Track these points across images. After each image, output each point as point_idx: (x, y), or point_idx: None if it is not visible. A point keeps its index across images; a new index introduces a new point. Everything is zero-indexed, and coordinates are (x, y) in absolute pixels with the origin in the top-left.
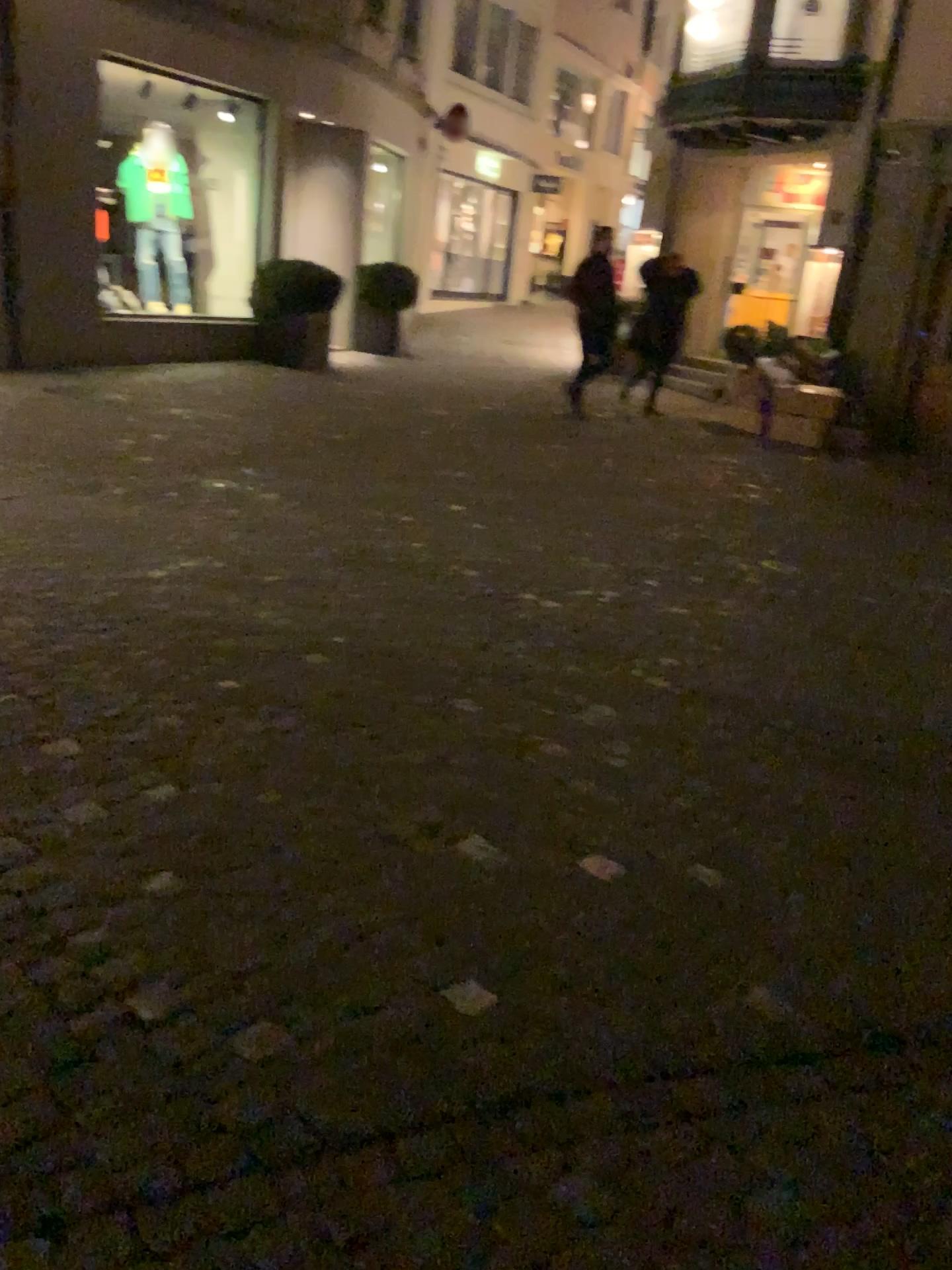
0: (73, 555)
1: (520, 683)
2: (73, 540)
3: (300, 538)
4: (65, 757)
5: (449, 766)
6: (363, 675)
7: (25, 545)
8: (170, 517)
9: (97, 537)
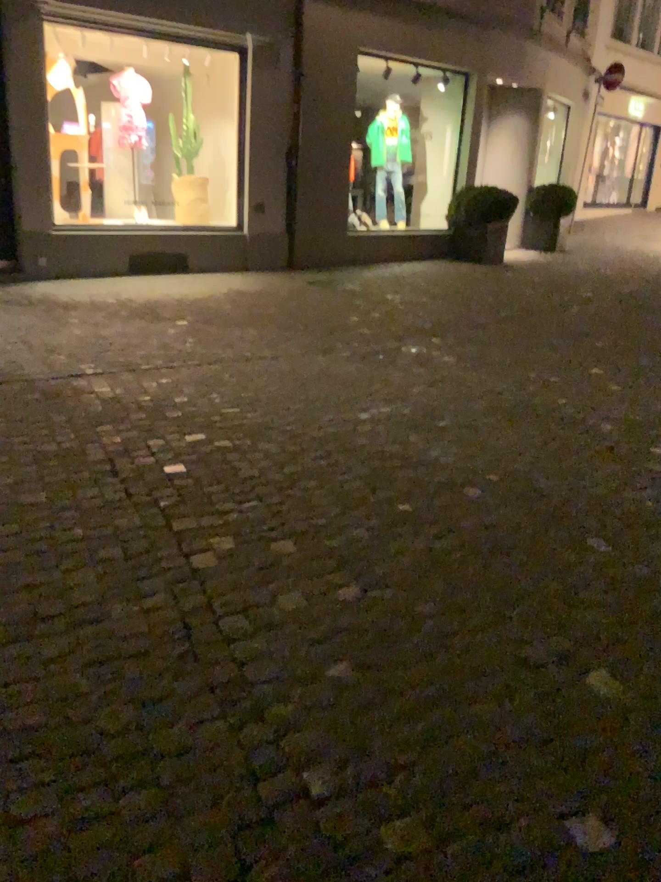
0: (306, 400)
1: (646, 531)
2: (308, 388)
3: (469, 393)
4: (279, 558)
5: (579, 603)
6: (510, 512)
7: (276, 391)
8: (376, 374)
9: (324, 387)
